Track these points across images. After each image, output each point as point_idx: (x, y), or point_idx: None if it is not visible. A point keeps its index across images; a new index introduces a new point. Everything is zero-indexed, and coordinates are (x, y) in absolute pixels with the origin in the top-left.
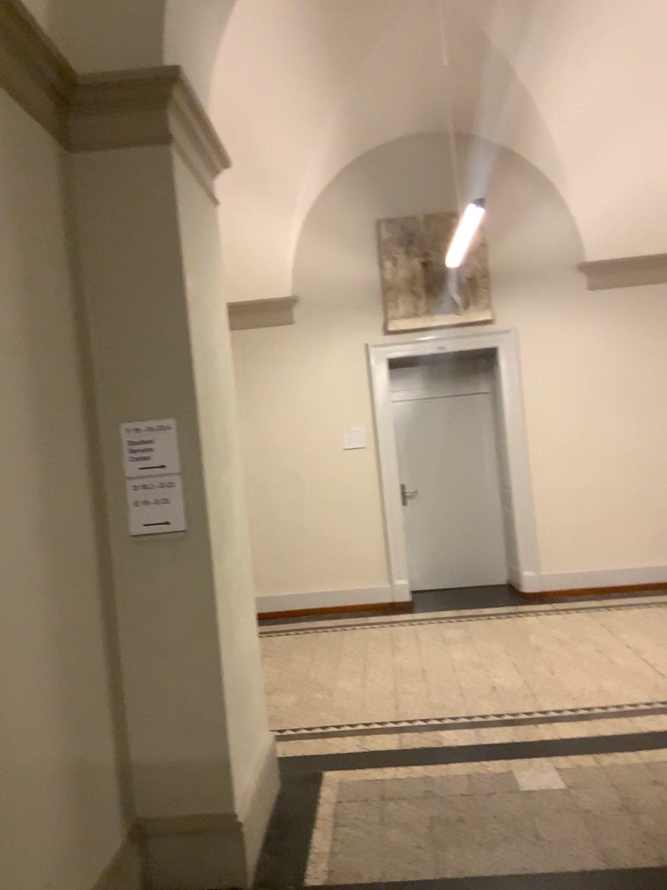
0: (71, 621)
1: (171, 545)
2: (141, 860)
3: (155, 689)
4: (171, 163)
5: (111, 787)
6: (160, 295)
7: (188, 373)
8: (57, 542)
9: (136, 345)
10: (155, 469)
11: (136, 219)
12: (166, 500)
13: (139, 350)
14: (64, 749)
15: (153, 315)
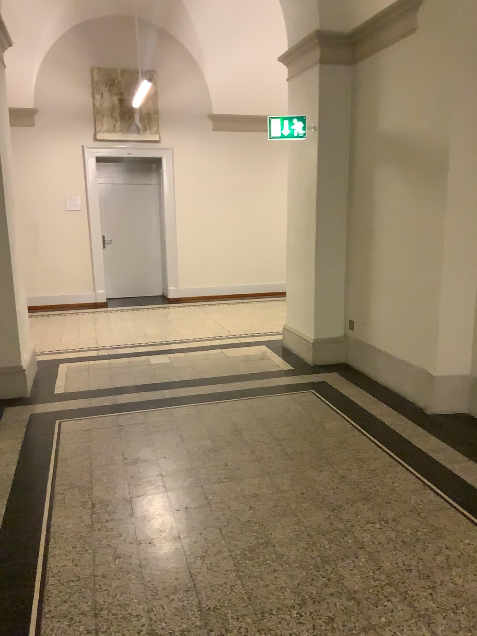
0: None
1: None
2: None
3: None
4: None
5: None
6: None
7: None
8: None
9: None
10: None
11: None
12: None
13: None
14: None
15: None
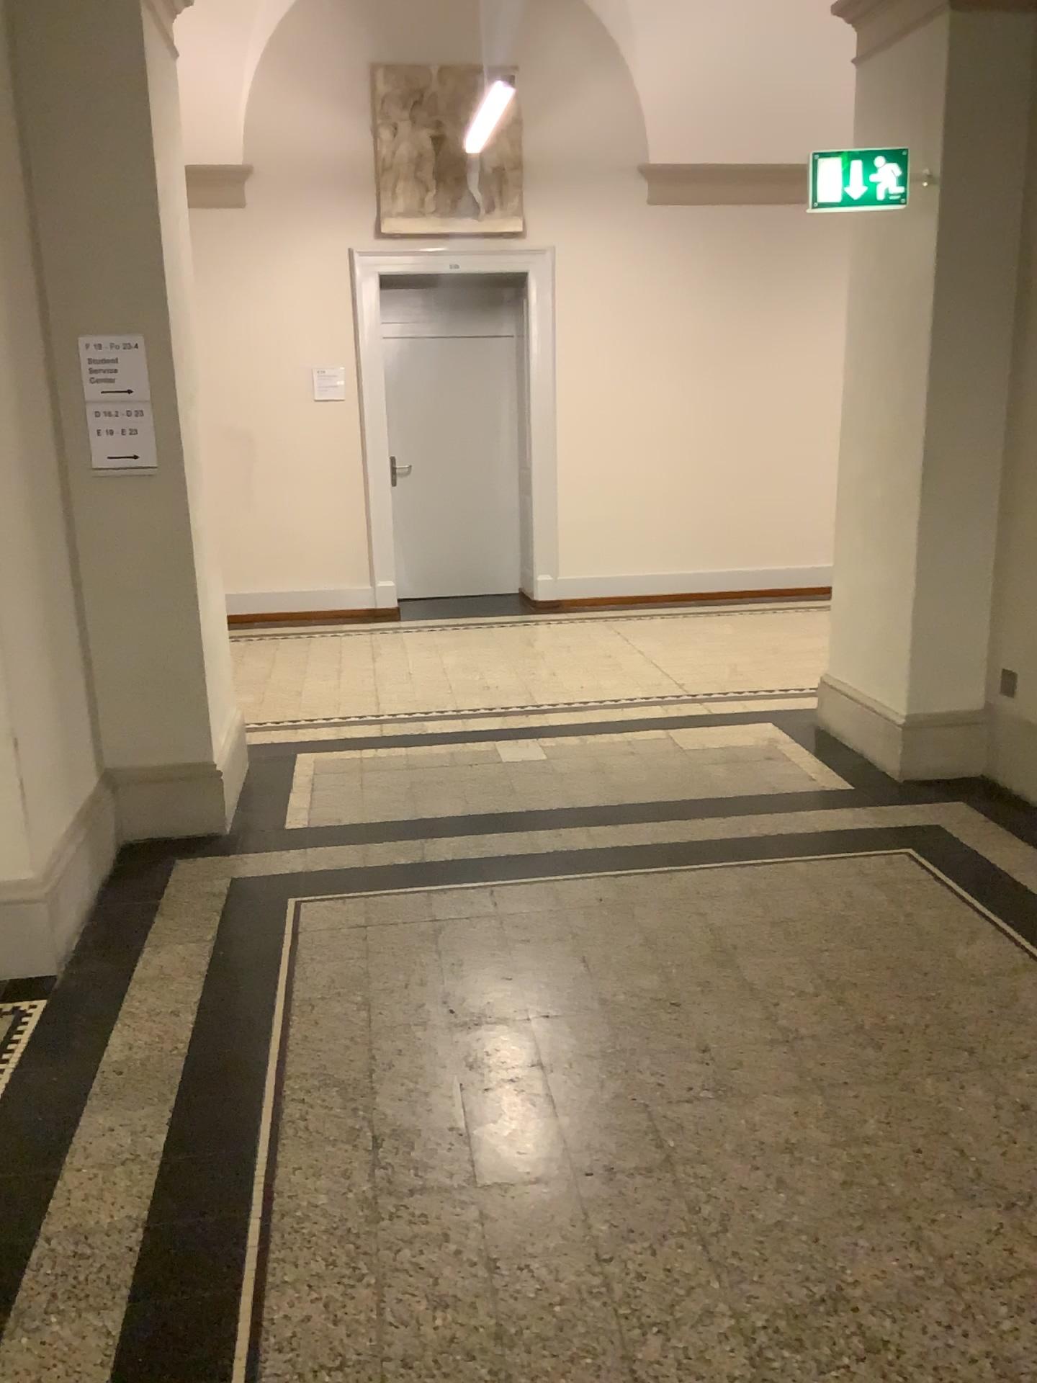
0: (48, 548)
1: (141, 482)
2: (114, 806)
3: (125, 636)
4: (137, 18)
5: (86, 726)
6: (124, 186)
7: (160, 284)
8: (34, 464)
9: (97, 245)
10: (121, 395)
11: (93, 86)
12: (135, 430)
13: (100, 252)
14: (53, 670)
15: (116, 210)
